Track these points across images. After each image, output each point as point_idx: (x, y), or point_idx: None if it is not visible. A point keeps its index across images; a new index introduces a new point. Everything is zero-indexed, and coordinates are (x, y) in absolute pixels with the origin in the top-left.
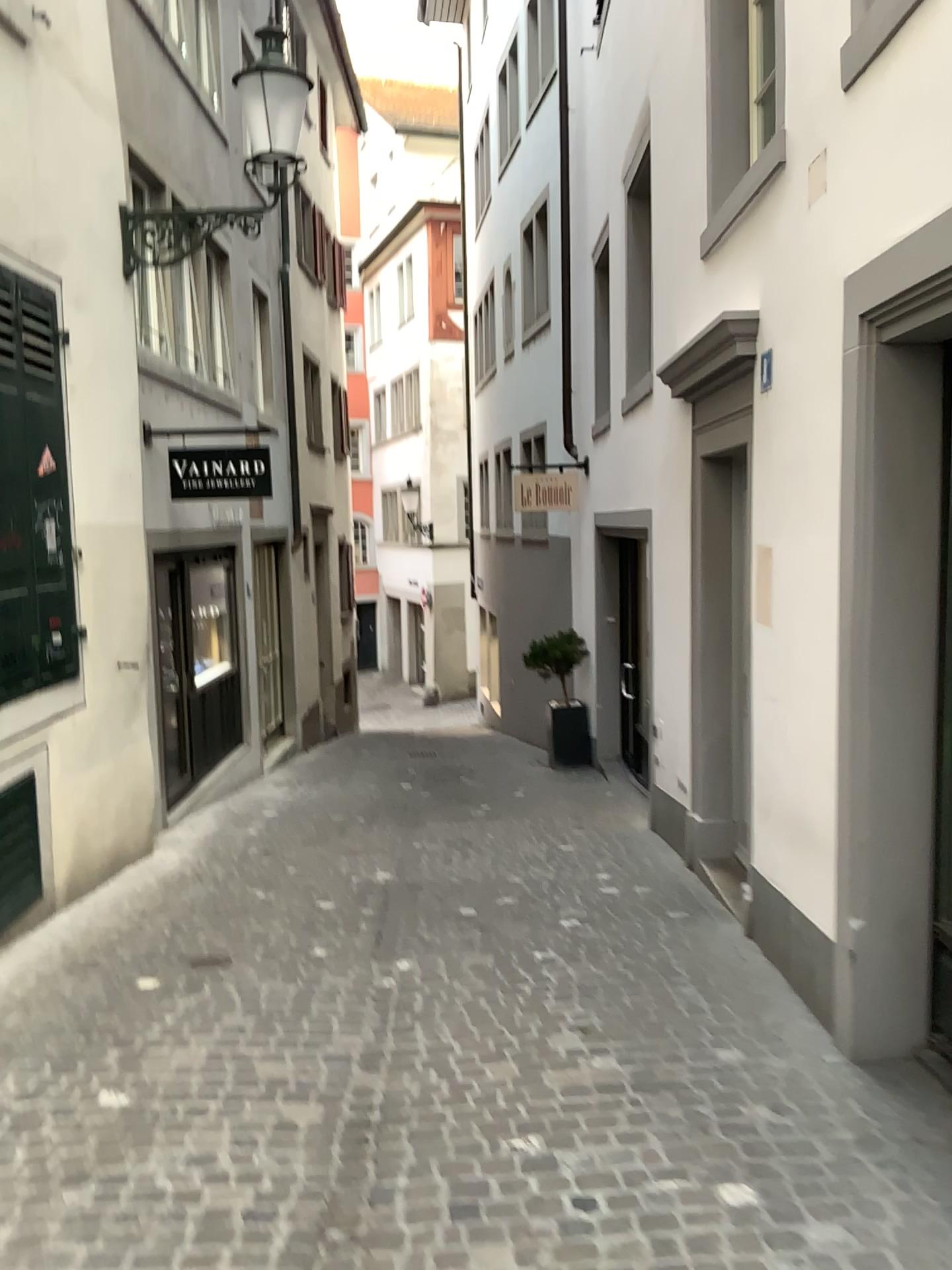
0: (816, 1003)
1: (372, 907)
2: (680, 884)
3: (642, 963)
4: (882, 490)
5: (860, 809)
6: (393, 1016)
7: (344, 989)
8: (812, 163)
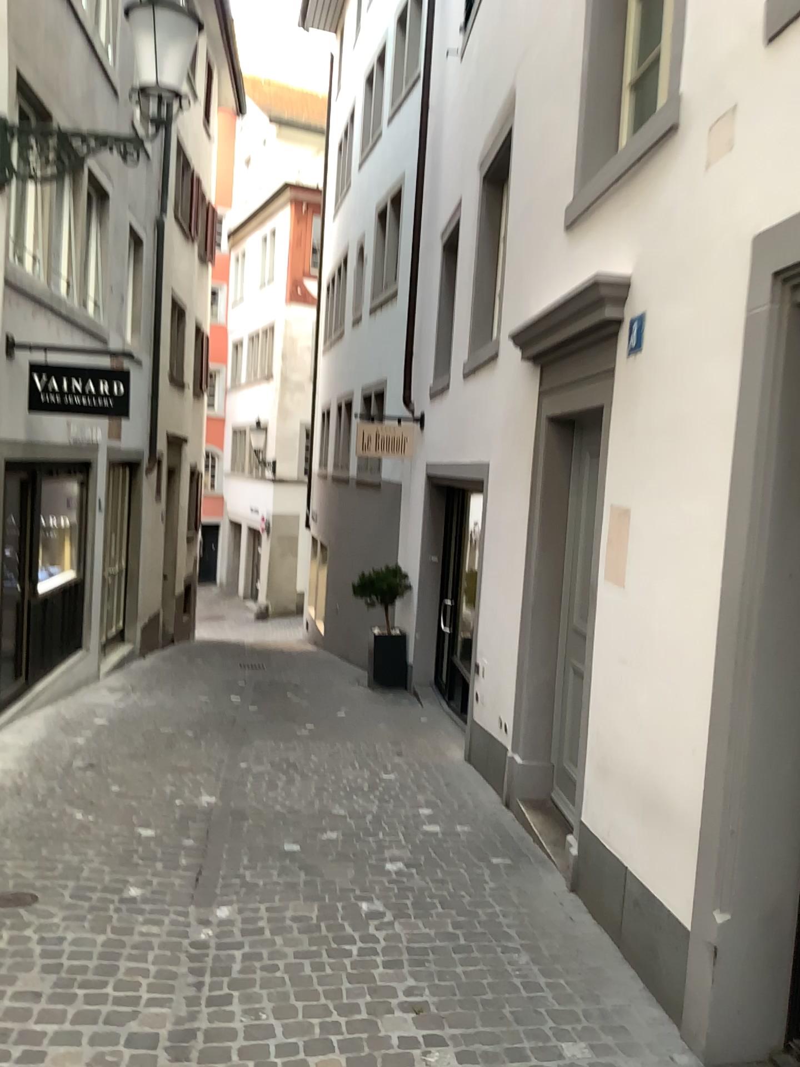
0: (656, 985)
1: (194, 837)
2: (499, 825)
3: (470, 921)
4: (784, 459)
5: (733, 795)
6: (207, 983)
7: (156, 943)
8: (717, 121)
